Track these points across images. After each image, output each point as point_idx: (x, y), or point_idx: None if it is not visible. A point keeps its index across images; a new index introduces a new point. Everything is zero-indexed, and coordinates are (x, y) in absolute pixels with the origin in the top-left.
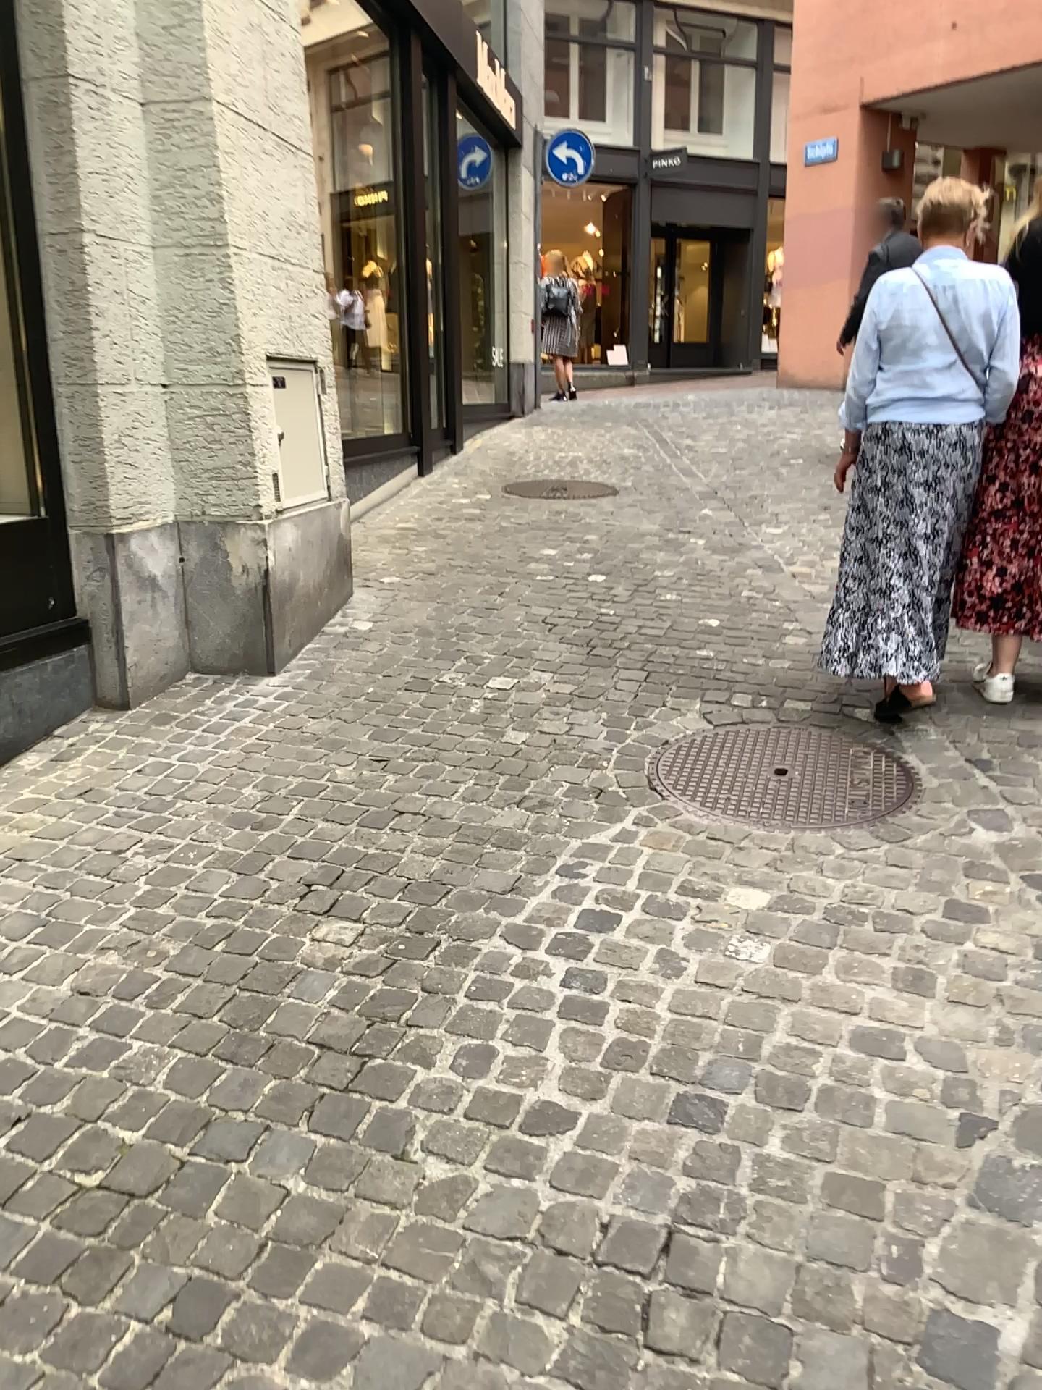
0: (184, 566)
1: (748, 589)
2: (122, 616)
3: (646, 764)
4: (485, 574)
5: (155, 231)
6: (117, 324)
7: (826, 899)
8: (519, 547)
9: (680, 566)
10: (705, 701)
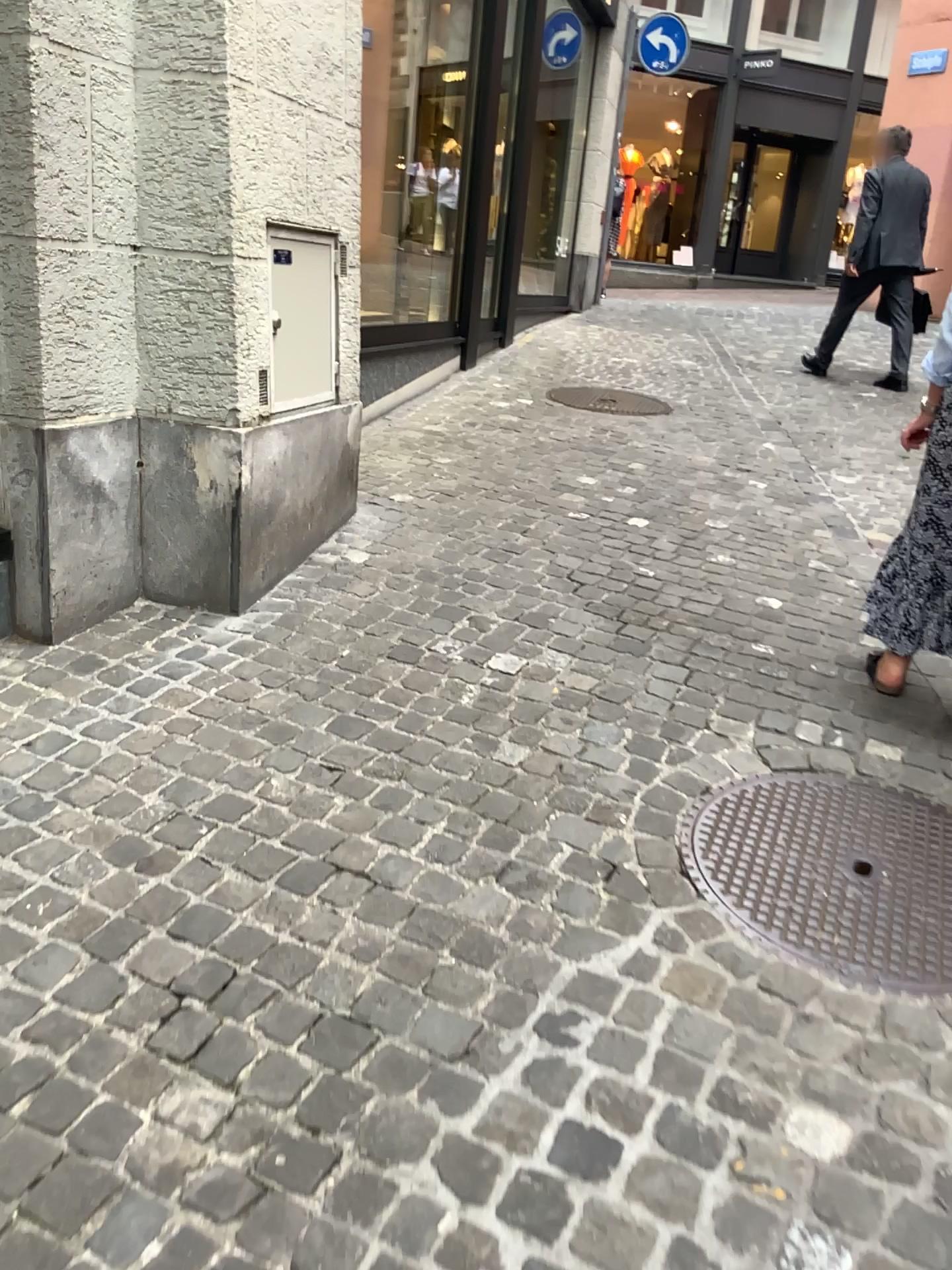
0: (140, 473)
1: (815, 559)
2: (49, 532)
3: (678, 829)
4: (511, 502)
5: (131, 42)
6: (69, 160)
7: (939, 1160)
8: (554, 472)
9: (735, 519)
10: (760, 729)
